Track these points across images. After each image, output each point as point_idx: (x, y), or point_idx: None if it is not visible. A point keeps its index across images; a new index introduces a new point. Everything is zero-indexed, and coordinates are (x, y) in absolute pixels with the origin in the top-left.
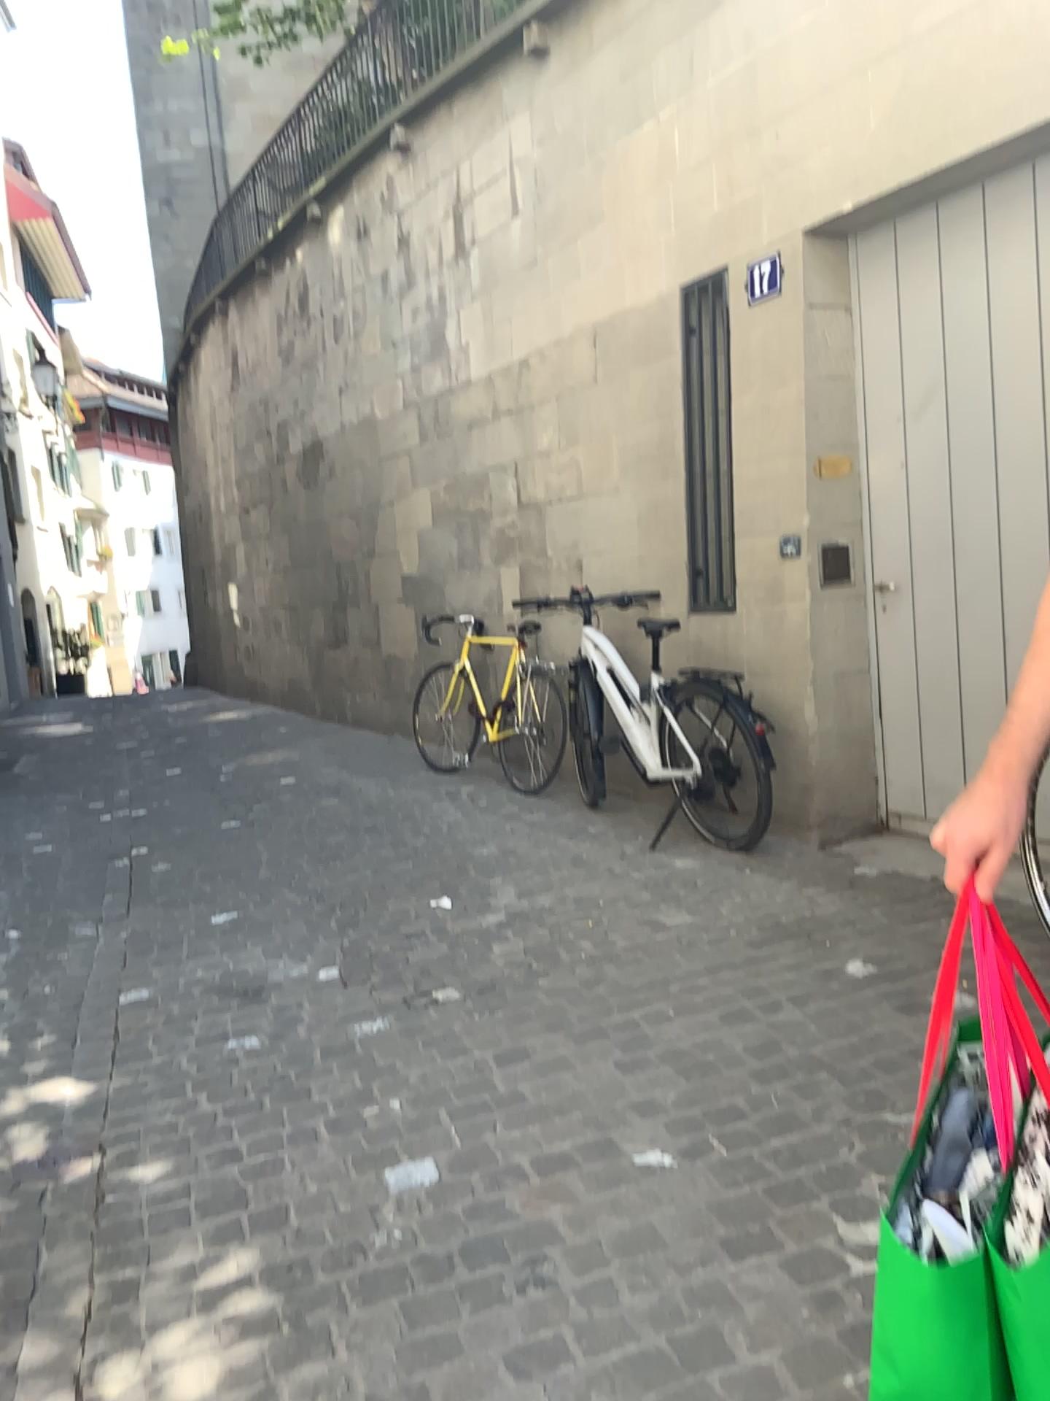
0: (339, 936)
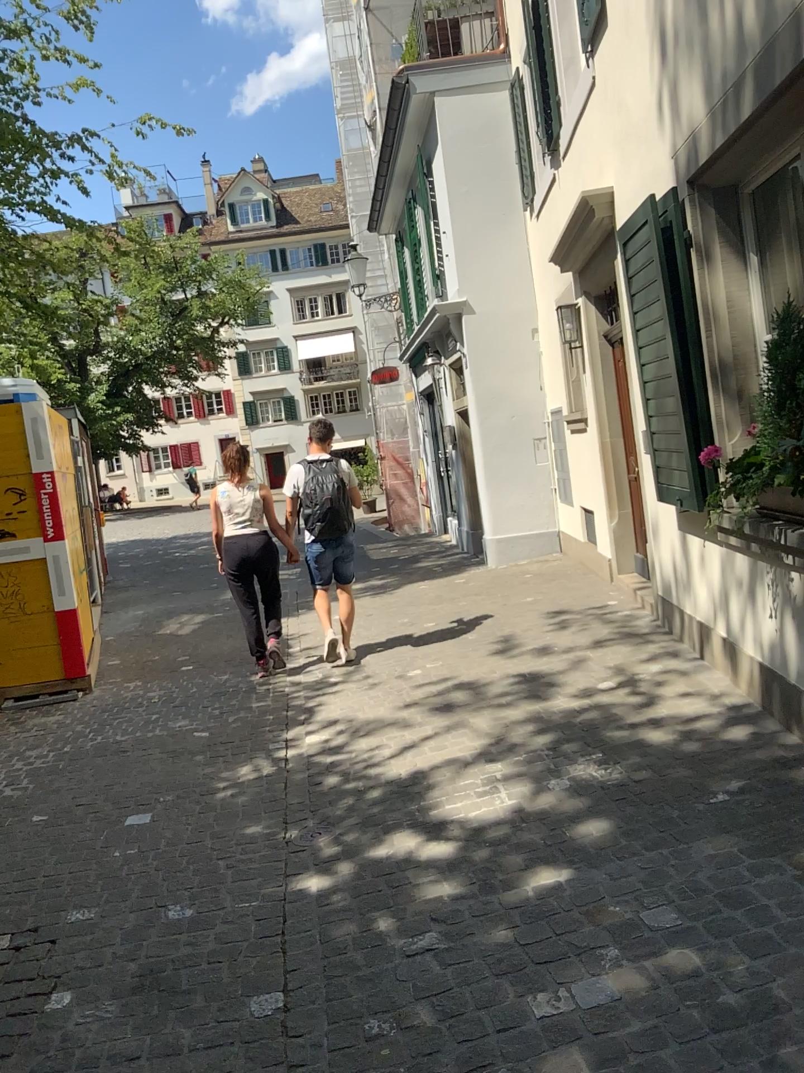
0: None
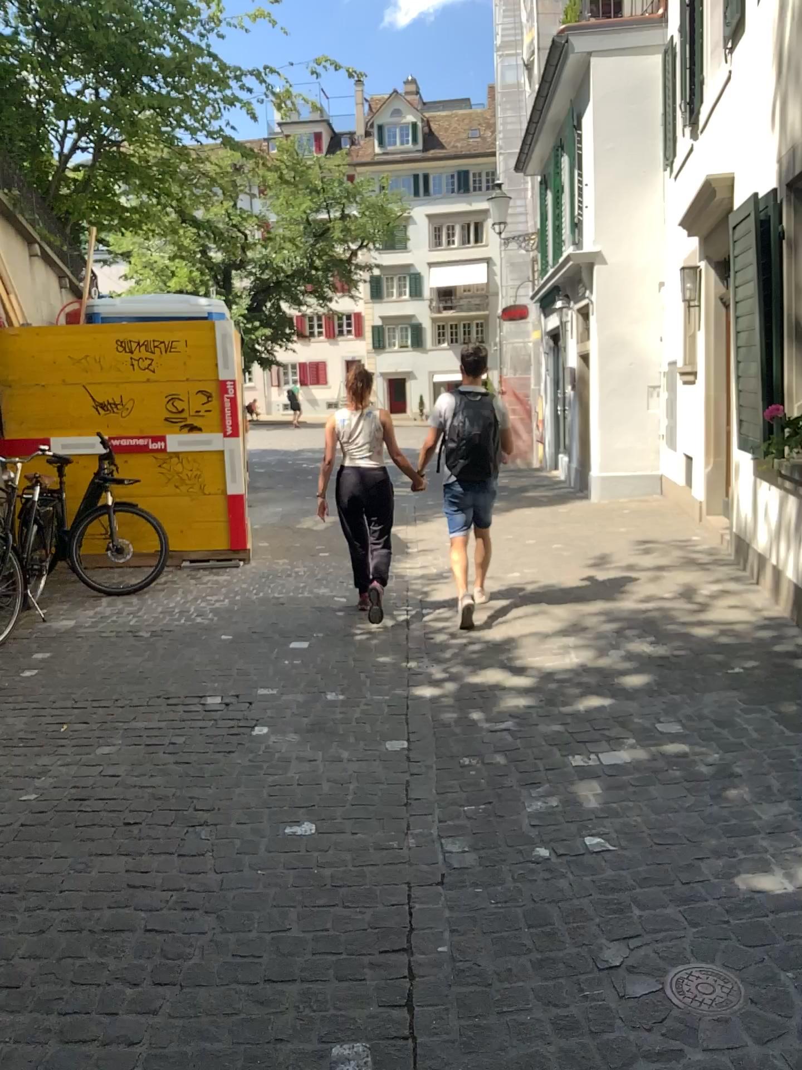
0: (227, 757)
